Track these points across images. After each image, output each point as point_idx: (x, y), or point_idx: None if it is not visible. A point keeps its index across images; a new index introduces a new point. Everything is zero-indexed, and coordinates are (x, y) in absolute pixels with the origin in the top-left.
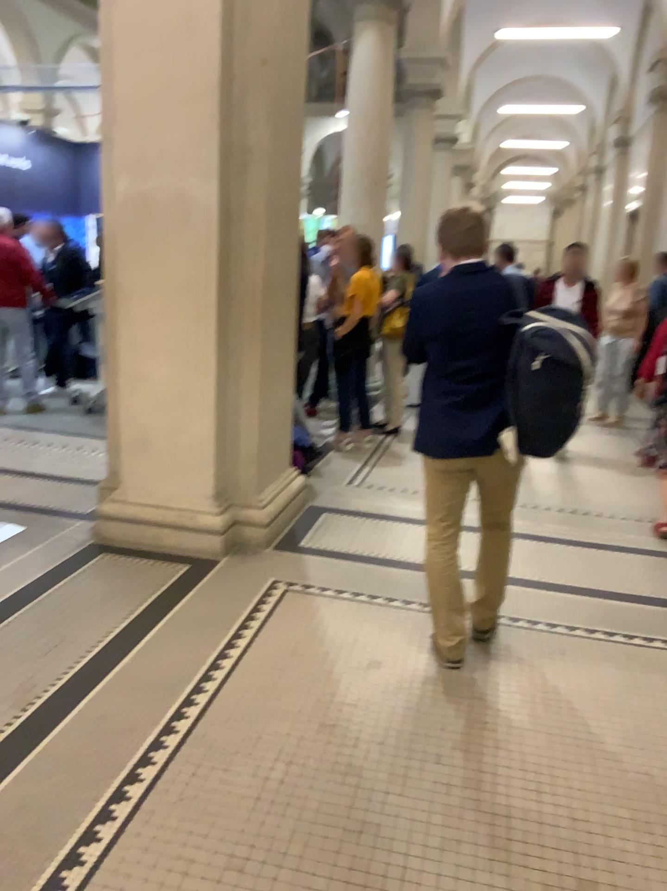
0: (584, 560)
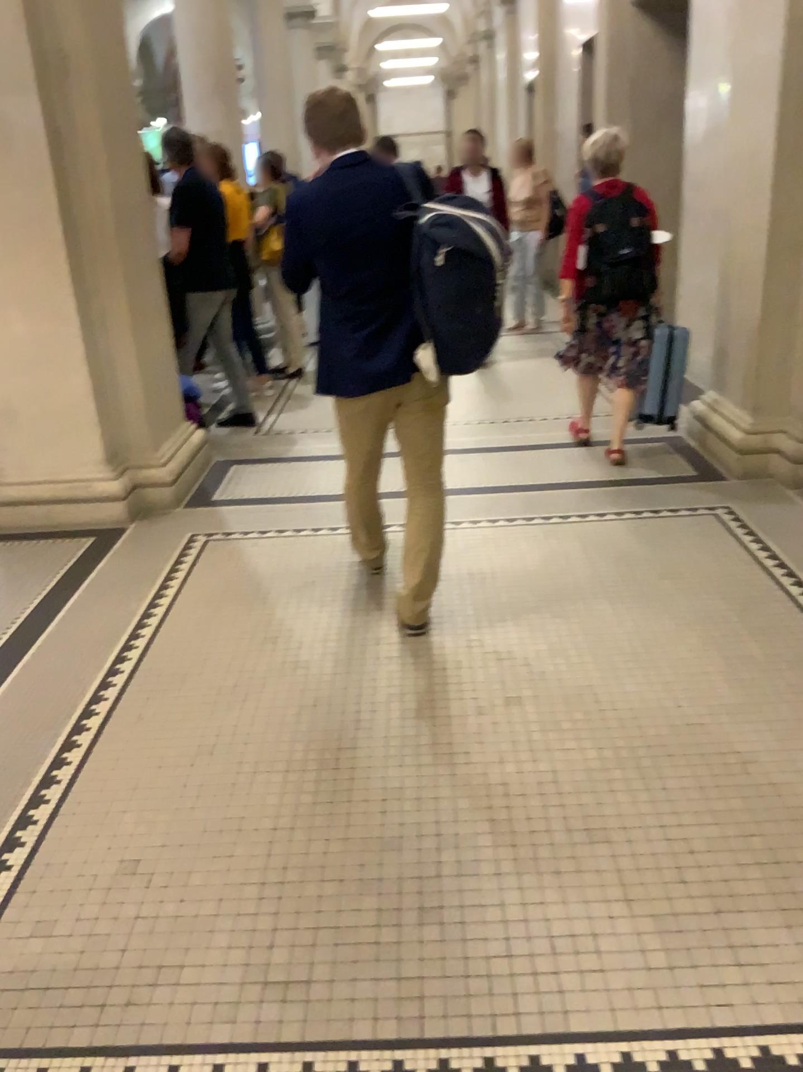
0: (510, 461)
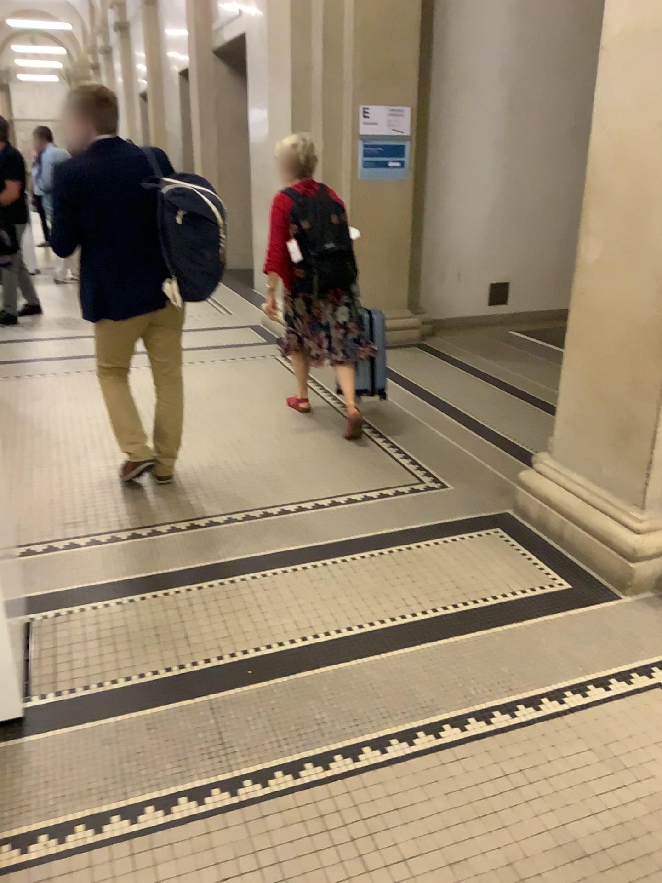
0: None
